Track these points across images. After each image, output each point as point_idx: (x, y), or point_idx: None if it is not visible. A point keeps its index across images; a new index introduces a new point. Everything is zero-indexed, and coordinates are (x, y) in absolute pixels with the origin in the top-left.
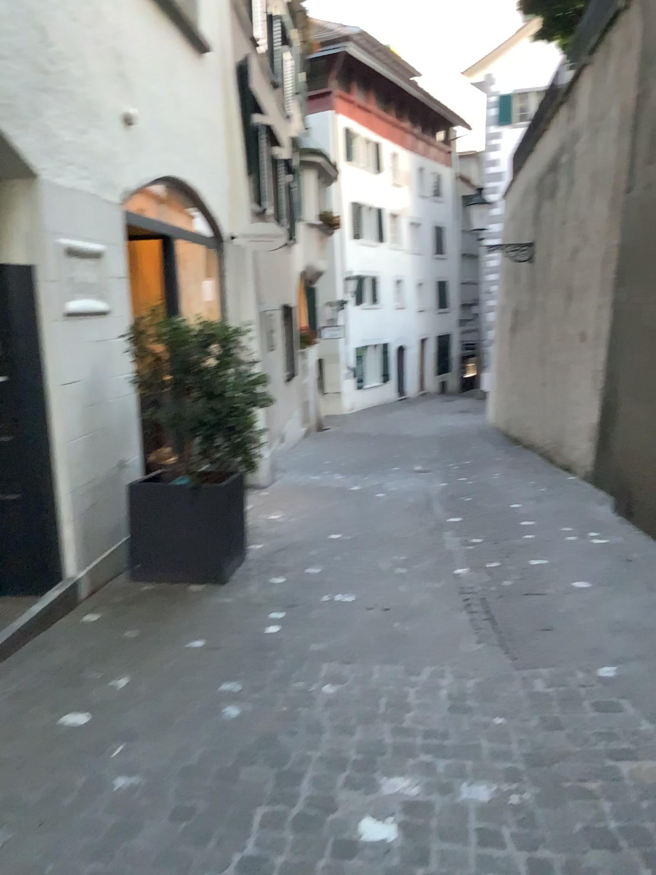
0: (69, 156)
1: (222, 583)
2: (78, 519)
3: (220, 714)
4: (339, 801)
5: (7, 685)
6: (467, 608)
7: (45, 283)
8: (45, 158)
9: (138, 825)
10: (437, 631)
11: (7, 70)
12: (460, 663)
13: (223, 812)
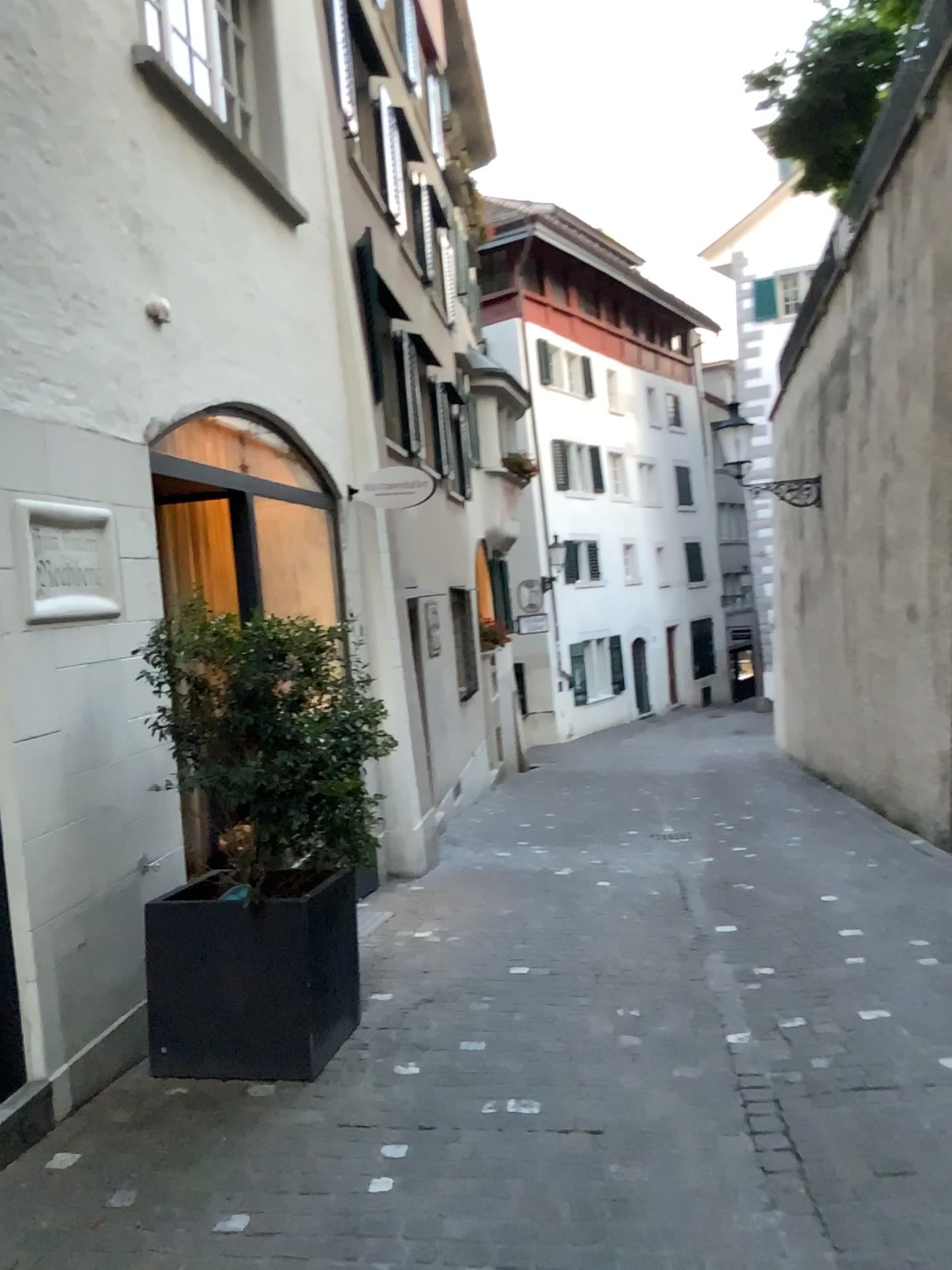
0: (37, 369)
1: (309, 1078)
2: (52, 973)
3: None
4: None
5: None
6: (747, 1126)
7: None
8: None
9: None
10: (691, 1182)
11: None
12: (735, 1267)
13: None
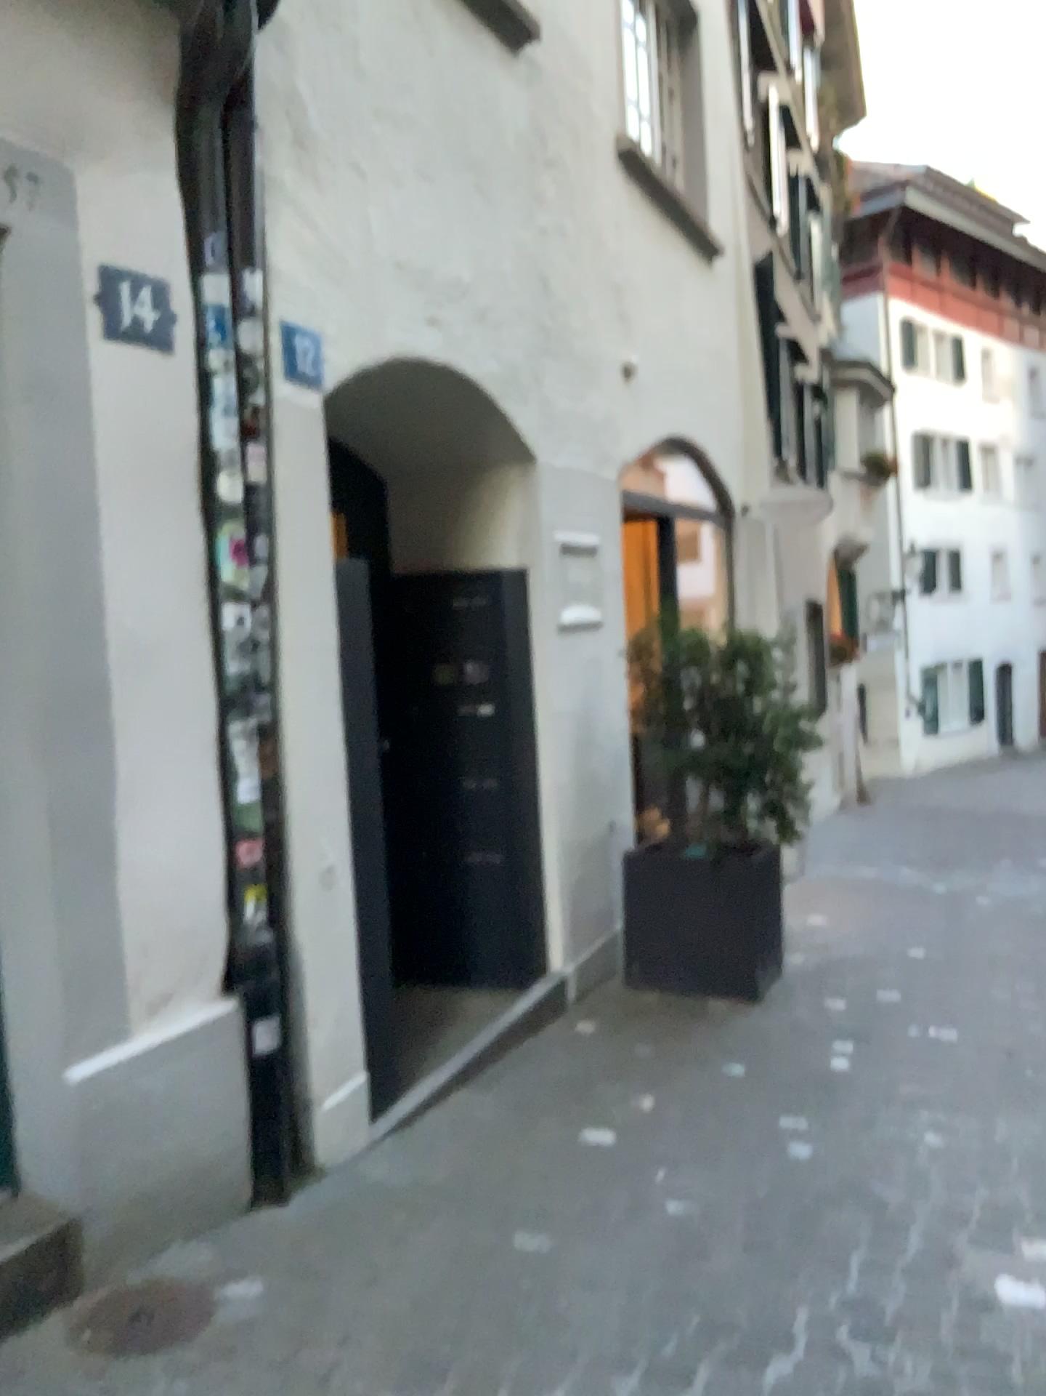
0: (564, 427)
1: (755, 1001)
2: (564, 897)
3: (784, 1151)
4: (963, 1259)
5: (502, 1094)
6: None
7: (536, 589)
8: (540, 435)
9: (707, 1247)
10: None
11: (509, 338)
12: None
13: (810, 1250)
